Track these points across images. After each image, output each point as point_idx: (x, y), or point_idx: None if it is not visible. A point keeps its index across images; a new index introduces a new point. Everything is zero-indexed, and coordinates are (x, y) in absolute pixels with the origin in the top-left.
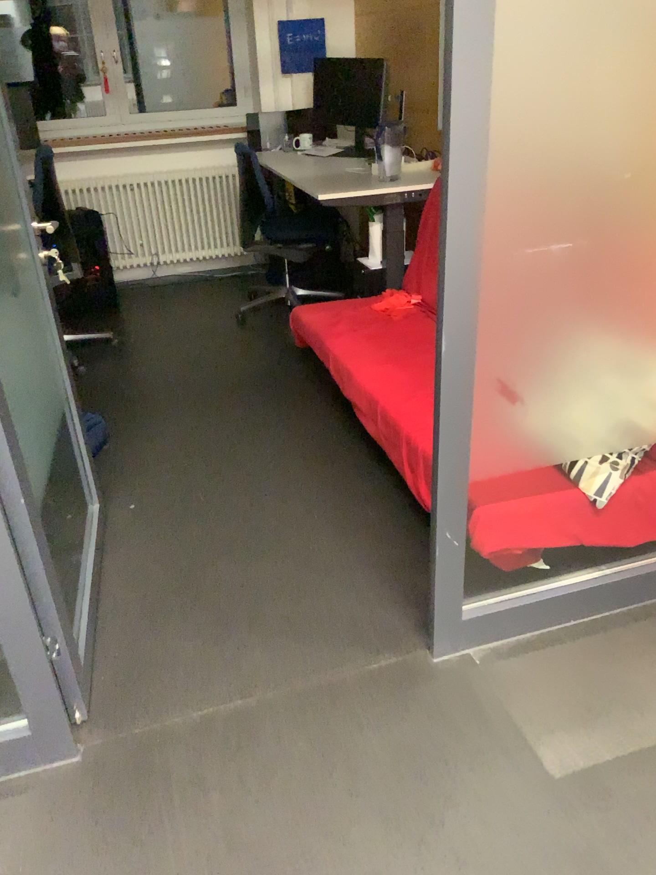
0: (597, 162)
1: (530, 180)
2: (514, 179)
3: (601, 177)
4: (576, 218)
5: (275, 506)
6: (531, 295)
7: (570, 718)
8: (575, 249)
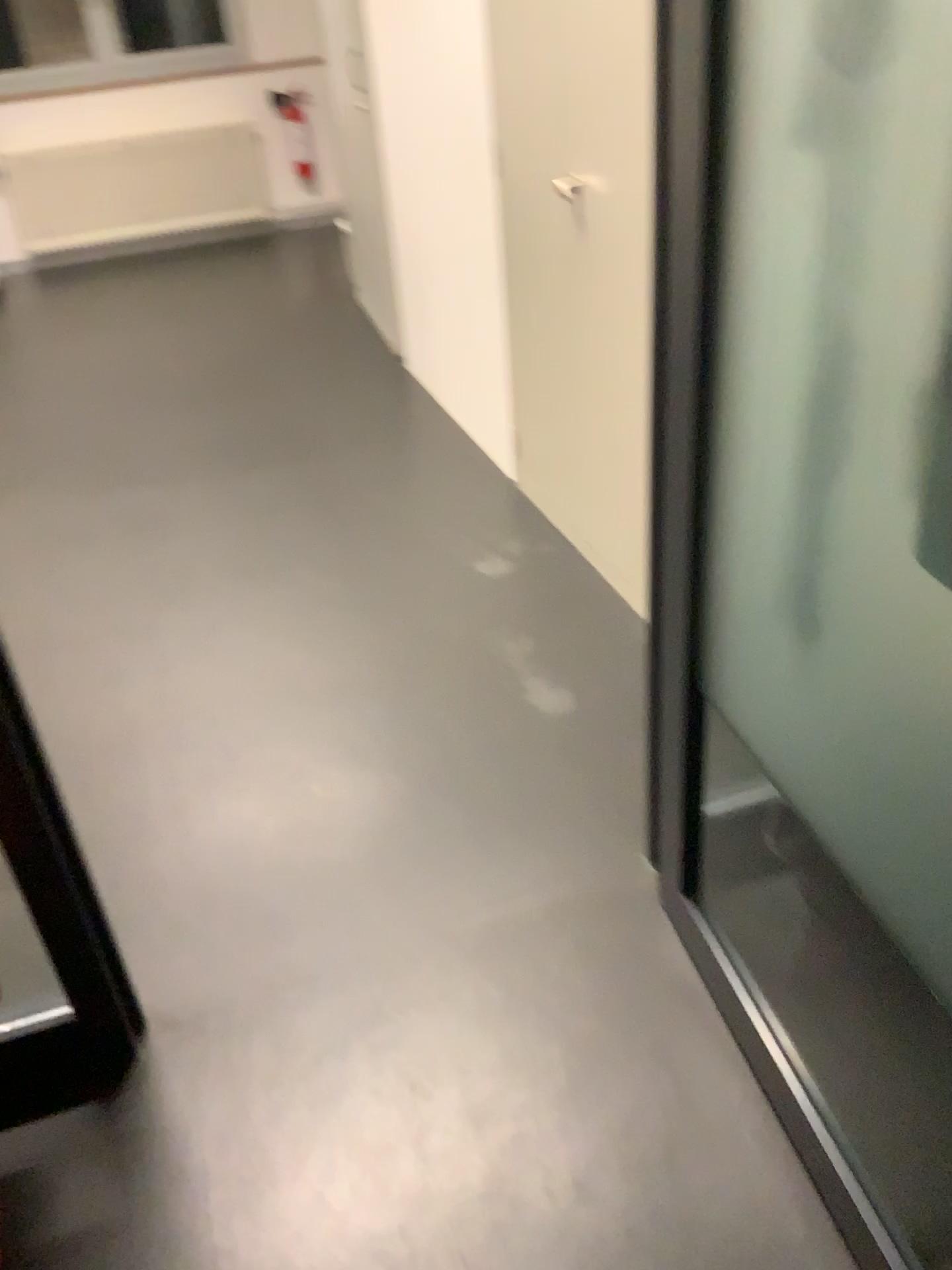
0: None
1: None
2: None
3: None
4: None
5: None
6: None
7: (8, 940)
8: None
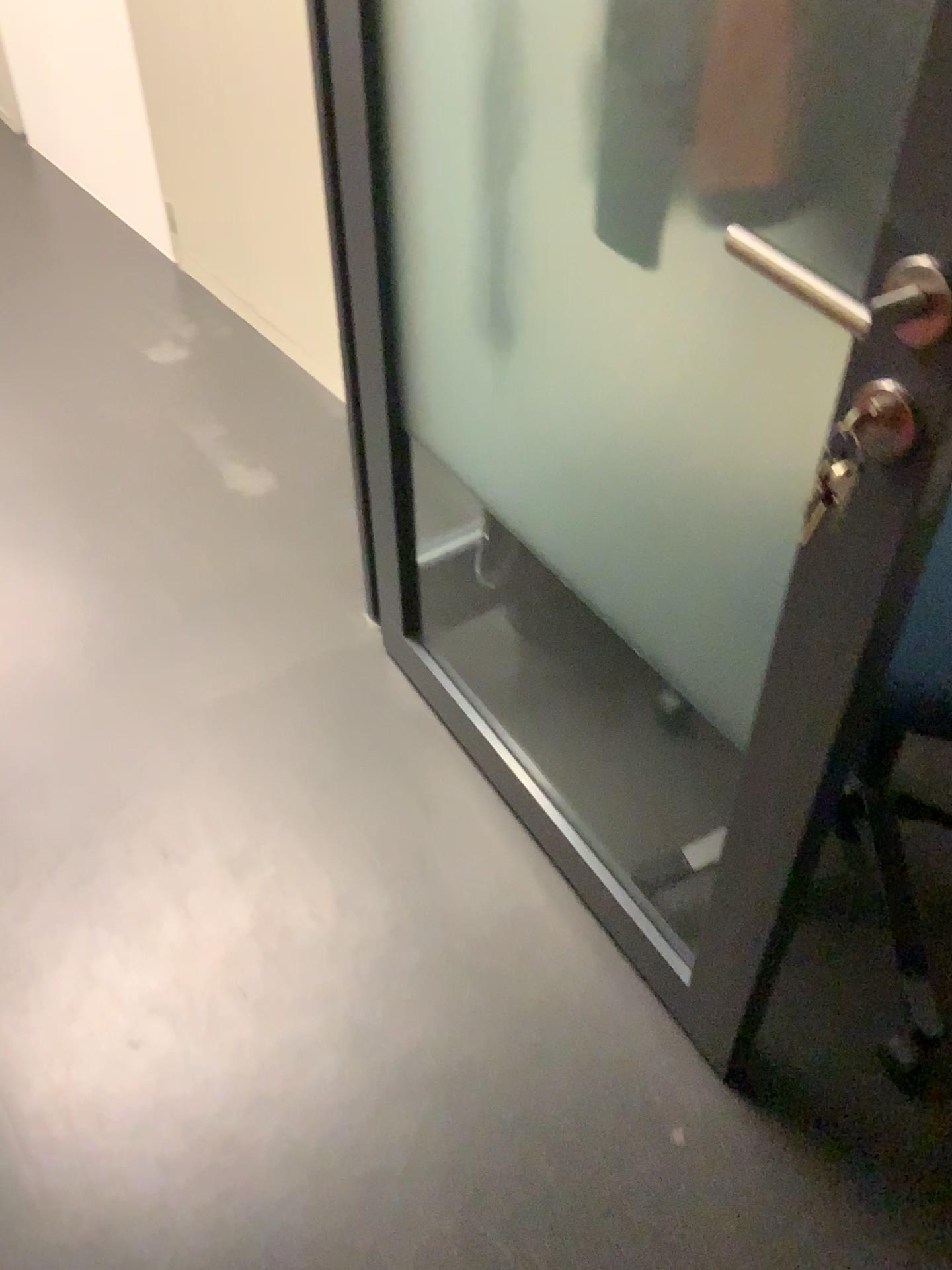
0: None
1: None
2: None
3: None
4: None
5: (238, 1263)
6: None
7: None
8: None
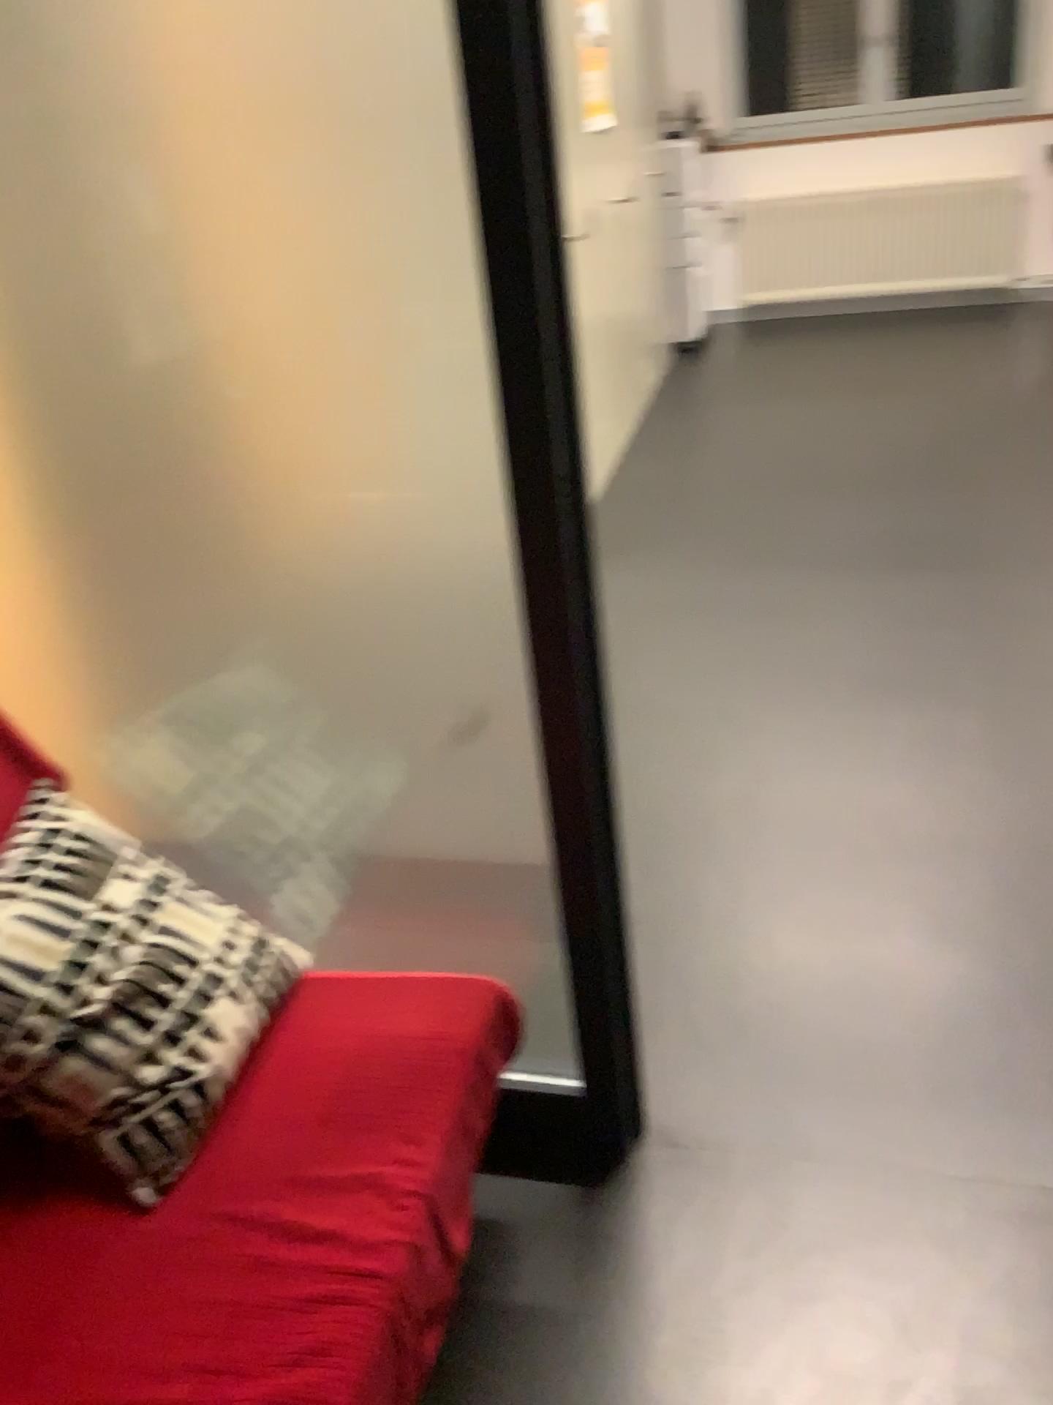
0: (298, 376)
1: (415, 387)
2: (444, 380)
3: (291, 401)
4: (340, 460)
5: None
6: (425, 575)
7: None
8: (344, 511)
